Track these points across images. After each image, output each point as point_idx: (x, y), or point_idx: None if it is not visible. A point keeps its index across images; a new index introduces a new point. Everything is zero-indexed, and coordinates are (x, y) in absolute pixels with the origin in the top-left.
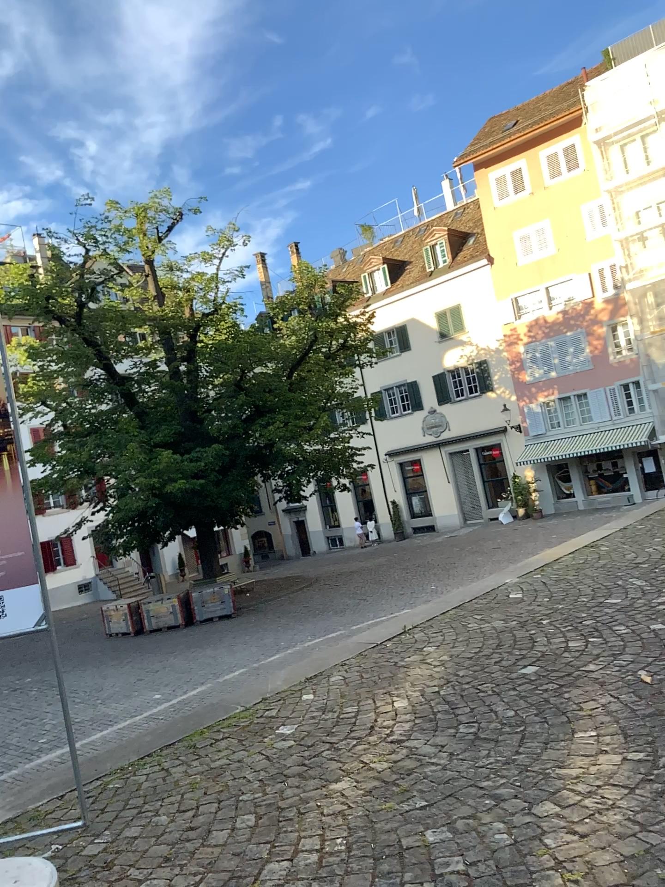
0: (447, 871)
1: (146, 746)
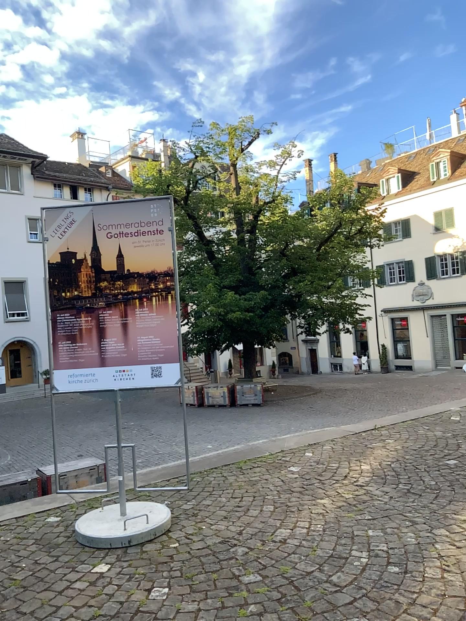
0: (376, 548)
1: (214, 463)
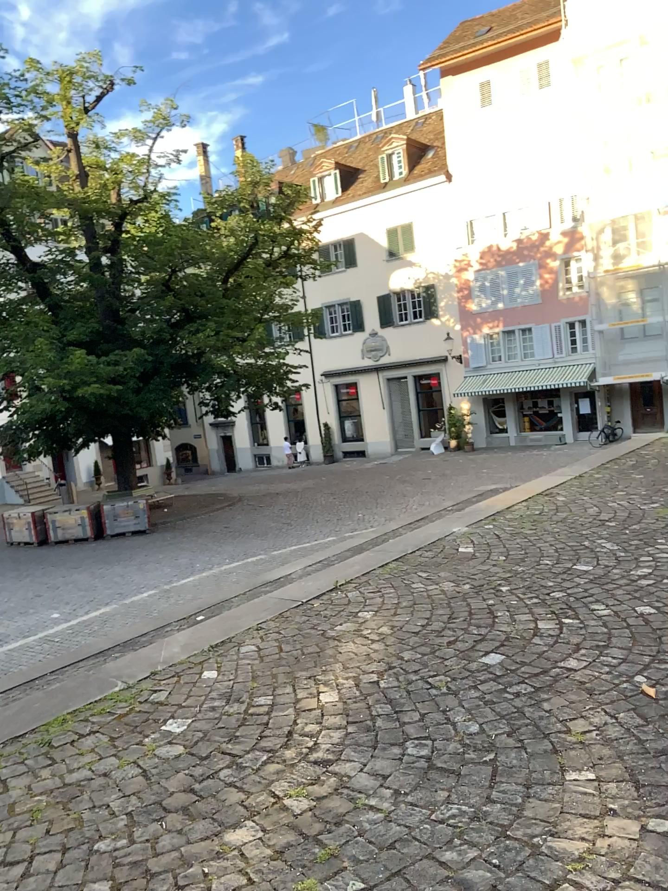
0: None
1: None
